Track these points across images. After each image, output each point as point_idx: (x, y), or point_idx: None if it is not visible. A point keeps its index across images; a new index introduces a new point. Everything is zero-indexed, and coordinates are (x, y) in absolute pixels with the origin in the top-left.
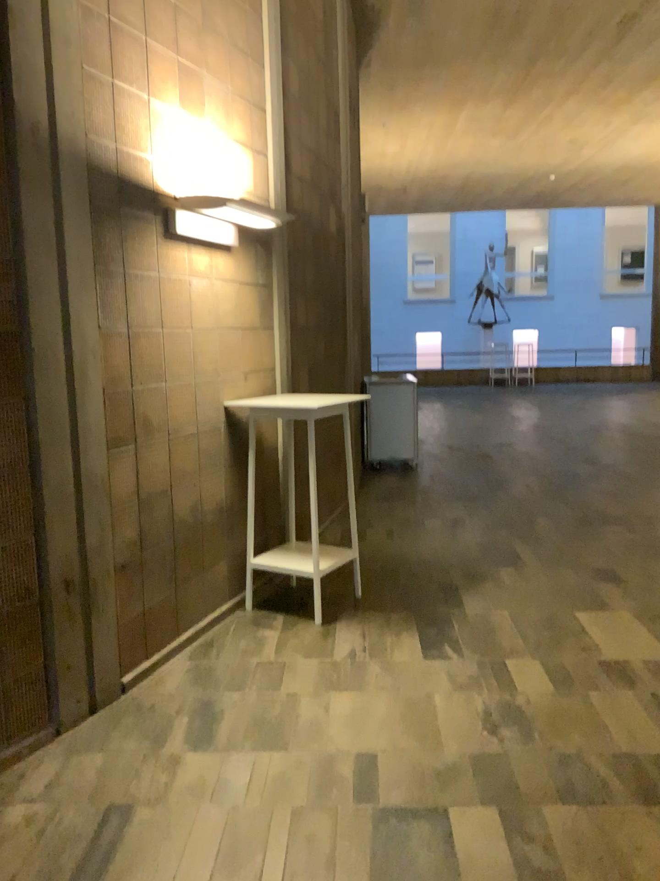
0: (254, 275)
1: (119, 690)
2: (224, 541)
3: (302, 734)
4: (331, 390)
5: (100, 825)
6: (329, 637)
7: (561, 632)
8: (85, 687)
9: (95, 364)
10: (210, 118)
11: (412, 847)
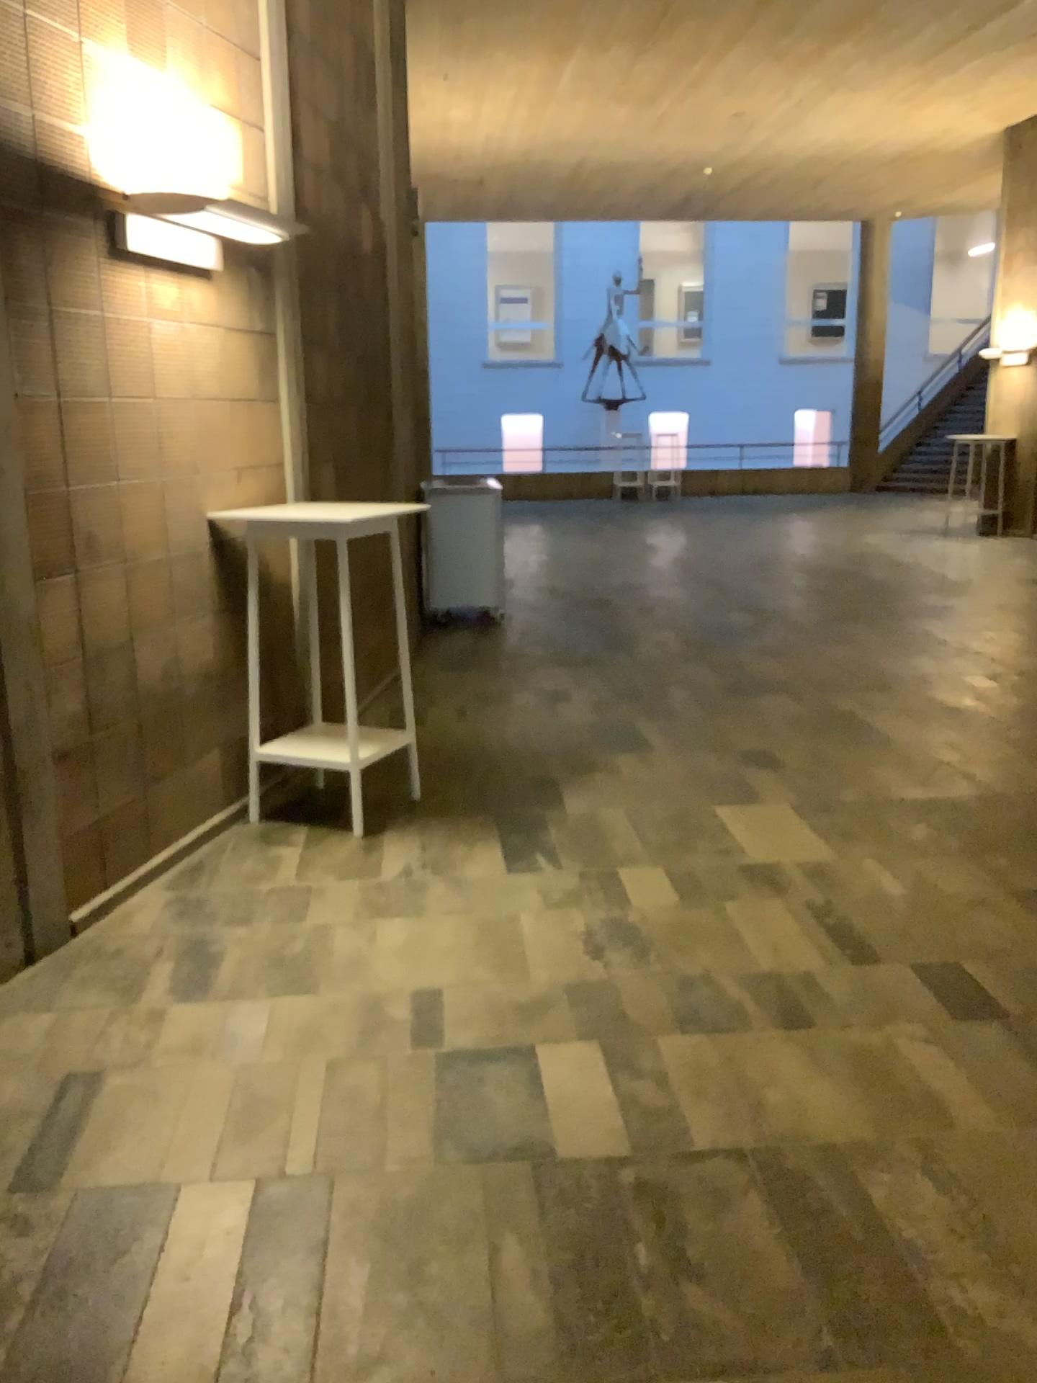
0: (248, 320)
1: (67, 930)
2: (213, 721)
3: (338, 973)
4: (370, 500)
5: (60, 1094)
6: (373, 852)
7: (695, 832)
8: (18, 925)
9: (13, 451)
10: (173, 69)
11: (489, 1090)
